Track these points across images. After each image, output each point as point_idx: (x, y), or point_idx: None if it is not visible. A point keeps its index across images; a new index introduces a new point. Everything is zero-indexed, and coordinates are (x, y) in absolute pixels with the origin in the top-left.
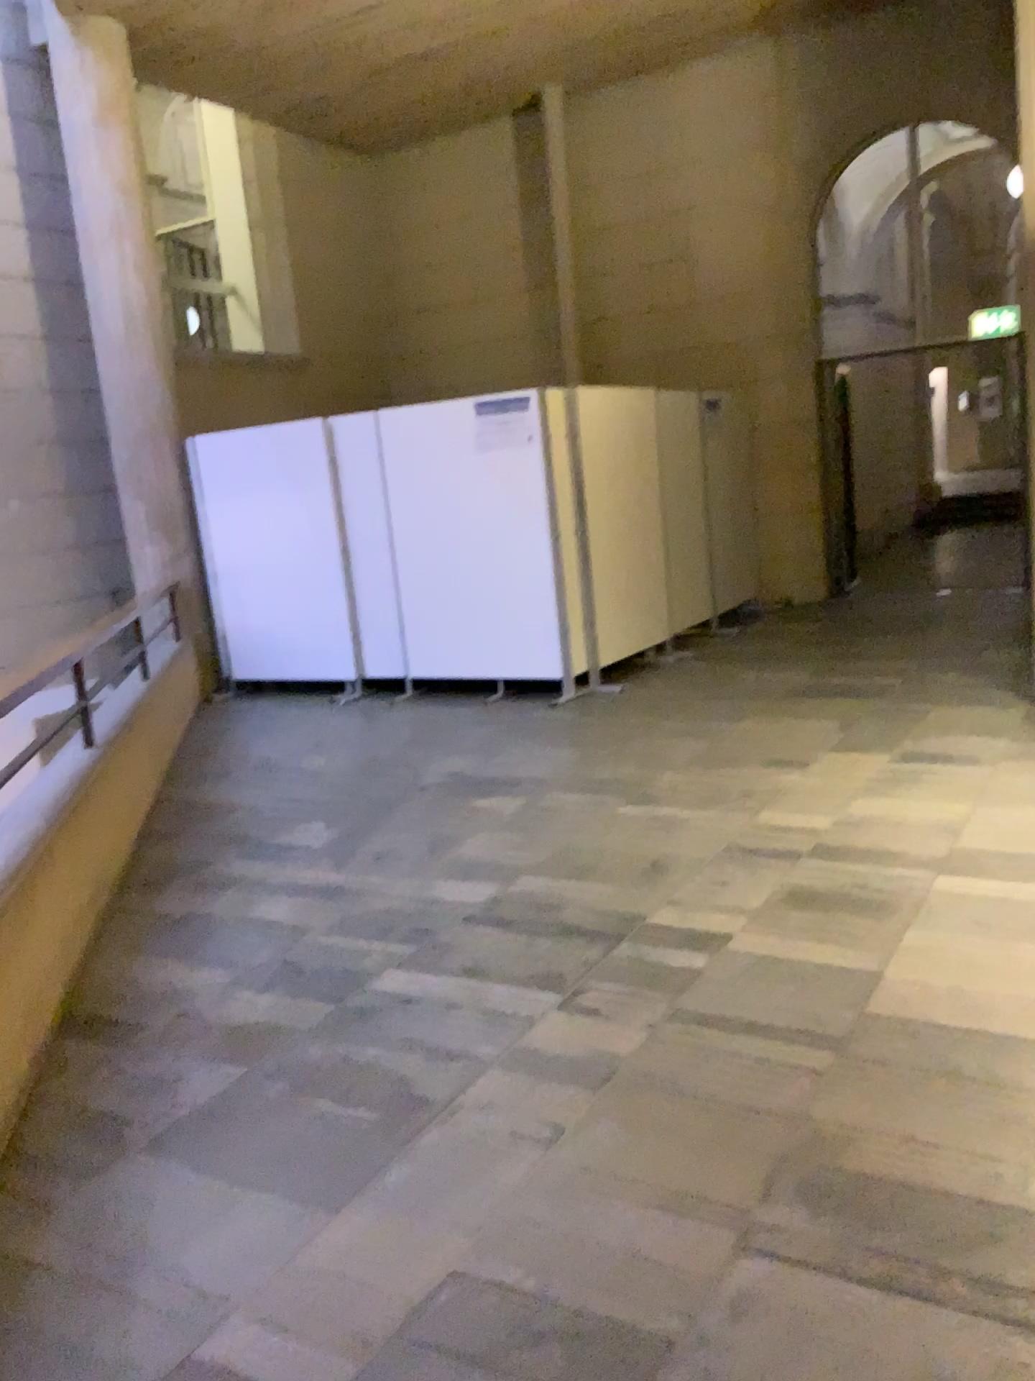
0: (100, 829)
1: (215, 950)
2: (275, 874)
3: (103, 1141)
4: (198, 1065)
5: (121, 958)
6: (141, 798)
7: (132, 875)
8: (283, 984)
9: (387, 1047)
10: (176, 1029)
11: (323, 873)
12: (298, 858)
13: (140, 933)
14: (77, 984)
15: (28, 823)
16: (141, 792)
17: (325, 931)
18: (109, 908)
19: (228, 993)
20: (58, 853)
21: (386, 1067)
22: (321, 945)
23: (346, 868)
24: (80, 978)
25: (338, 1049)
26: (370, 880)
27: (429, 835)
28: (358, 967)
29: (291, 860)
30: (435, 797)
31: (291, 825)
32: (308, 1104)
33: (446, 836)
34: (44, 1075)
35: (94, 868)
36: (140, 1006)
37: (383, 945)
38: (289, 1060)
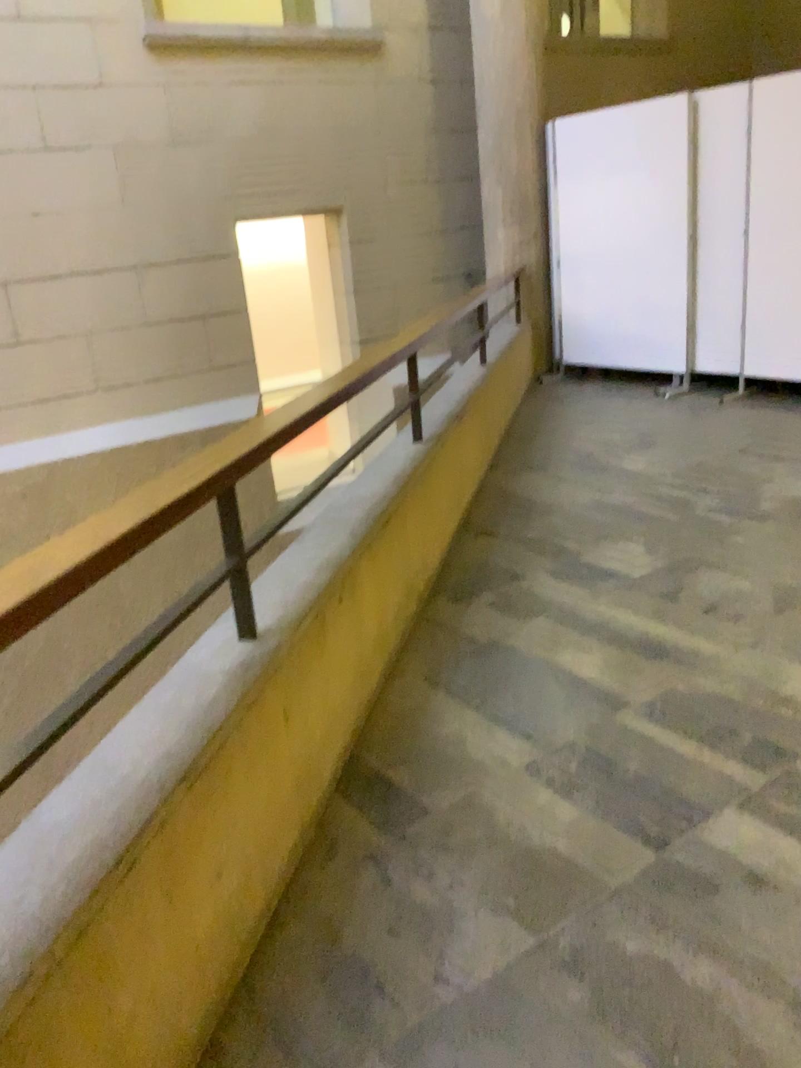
0: (411, 538)
1: (512, 710)
2: (587, 609)
3: (341, 1023)
4: (471, 913)
5: (414, 694)
6: (463, 491)
7: (442, 579)
8: (585, 792)
9: (726, 975)
10: (455, 832)
11: (641, 617)
12: (614, 591)
13: (439, 664)
14: (364, 725)
15: (335, 536)
16: (463, 484)
17: (640, 711)
18: (414, 618)
19: (521, 788)
20: (354, 582)
21: (724, 1017)
22: (635, 736)
23: (668, 618)
24: (368, 718)
25: (654, 951)
26: (696, 641)
27: (770, 589)
28: (682, 790)
29: (606, 591)
30: (773, 531)
31: (608, 543)
32: (608, 1061)
33: (791, 594)
34: (302, 866)
35: (399, 584)
36: (421, 779)
37: (715, 758)
38: (587, 948)
